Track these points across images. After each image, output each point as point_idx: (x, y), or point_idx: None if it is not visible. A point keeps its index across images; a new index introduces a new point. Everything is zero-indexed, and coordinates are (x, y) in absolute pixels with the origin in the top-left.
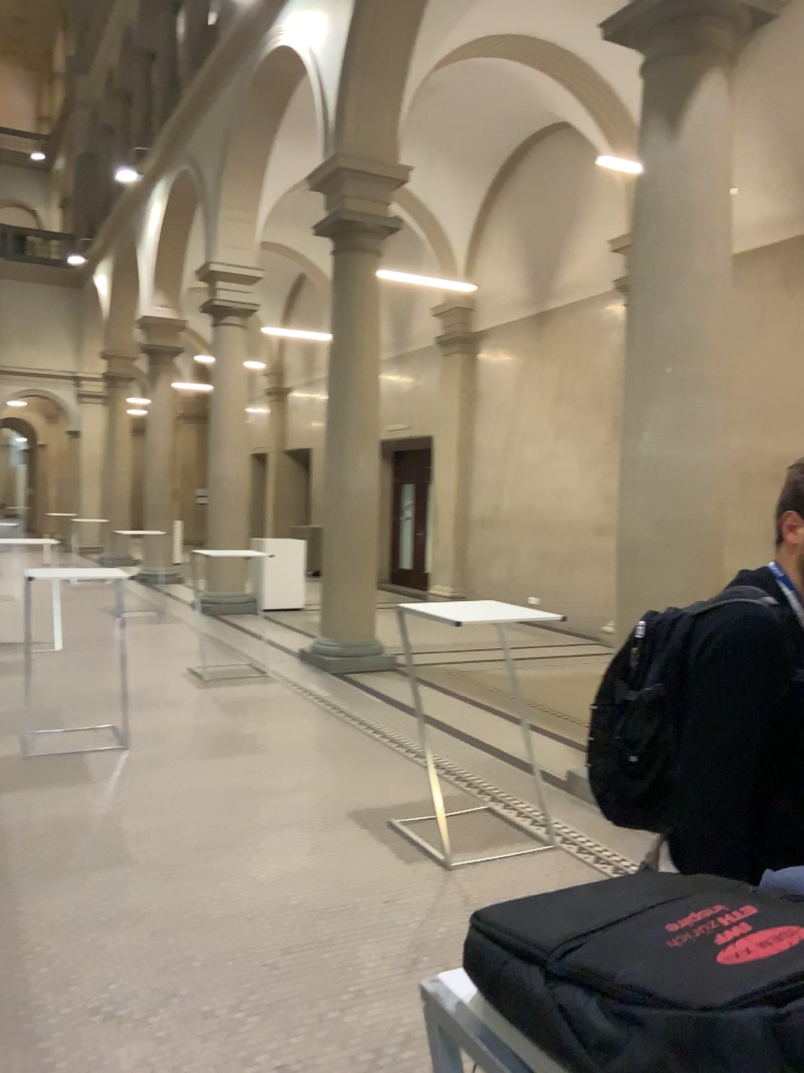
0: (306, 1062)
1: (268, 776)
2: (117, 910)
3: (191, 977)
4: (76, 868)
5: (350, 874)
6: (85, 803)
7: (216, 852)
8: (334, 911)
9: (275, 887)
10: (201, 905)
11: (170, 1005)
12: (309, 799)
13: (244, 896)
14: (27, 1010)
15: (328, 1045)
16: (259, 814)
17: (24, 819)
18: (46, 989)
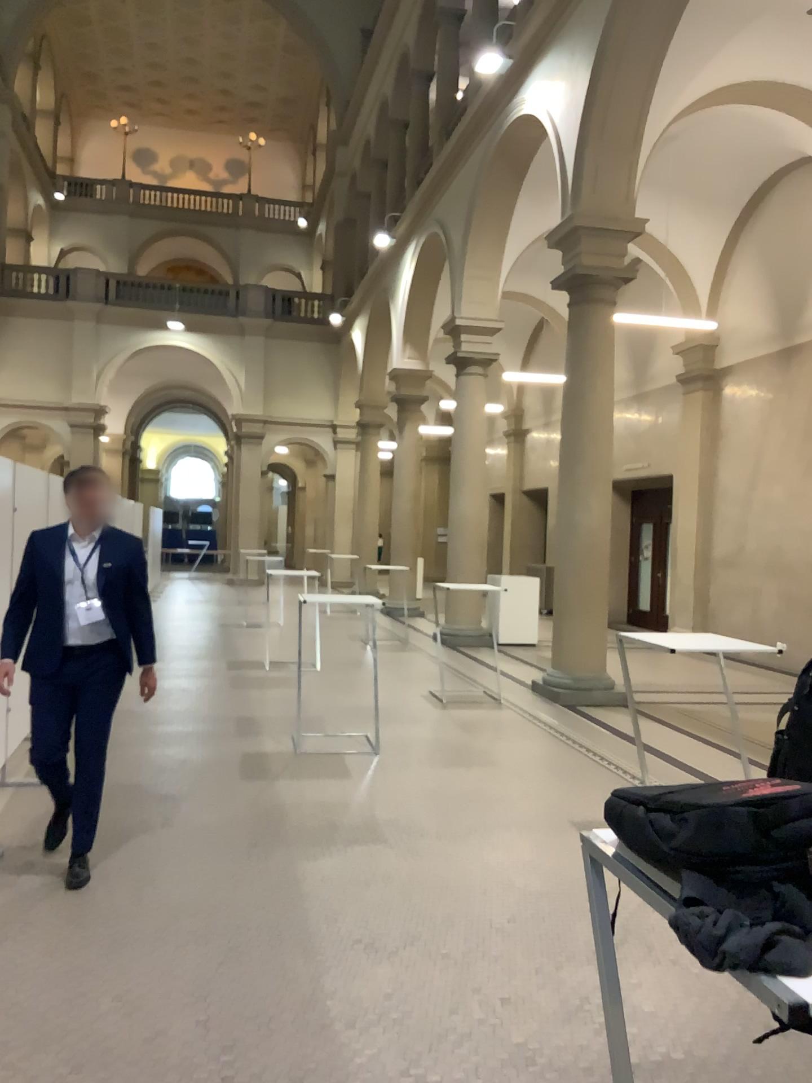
0: (521, 1000)
1: (498, 787)
2: (369, 875)
3: (428, 929)
4: (336, 842)
5: (568, 871)
6: (342, 794)
7: (451, 842)
8: (552, 897)
9: (501, 873)
10: (438, 879)
11: (412, 946)
12: (535, 809)
13: (474, 877)
14: (302, 935)
15: (540, 992)
16: (489, 816)
17: (294, 801)
18: (316, 923)
